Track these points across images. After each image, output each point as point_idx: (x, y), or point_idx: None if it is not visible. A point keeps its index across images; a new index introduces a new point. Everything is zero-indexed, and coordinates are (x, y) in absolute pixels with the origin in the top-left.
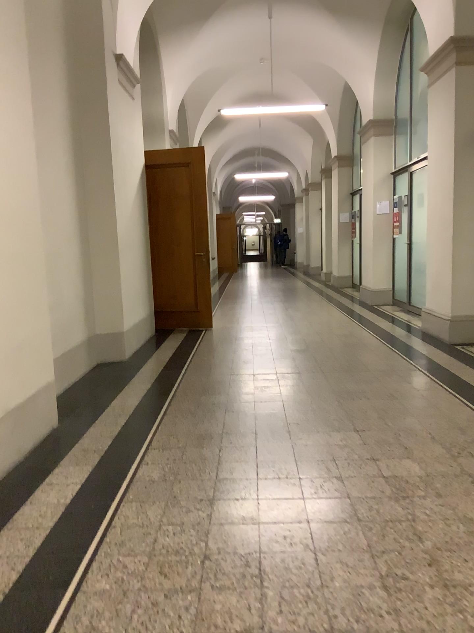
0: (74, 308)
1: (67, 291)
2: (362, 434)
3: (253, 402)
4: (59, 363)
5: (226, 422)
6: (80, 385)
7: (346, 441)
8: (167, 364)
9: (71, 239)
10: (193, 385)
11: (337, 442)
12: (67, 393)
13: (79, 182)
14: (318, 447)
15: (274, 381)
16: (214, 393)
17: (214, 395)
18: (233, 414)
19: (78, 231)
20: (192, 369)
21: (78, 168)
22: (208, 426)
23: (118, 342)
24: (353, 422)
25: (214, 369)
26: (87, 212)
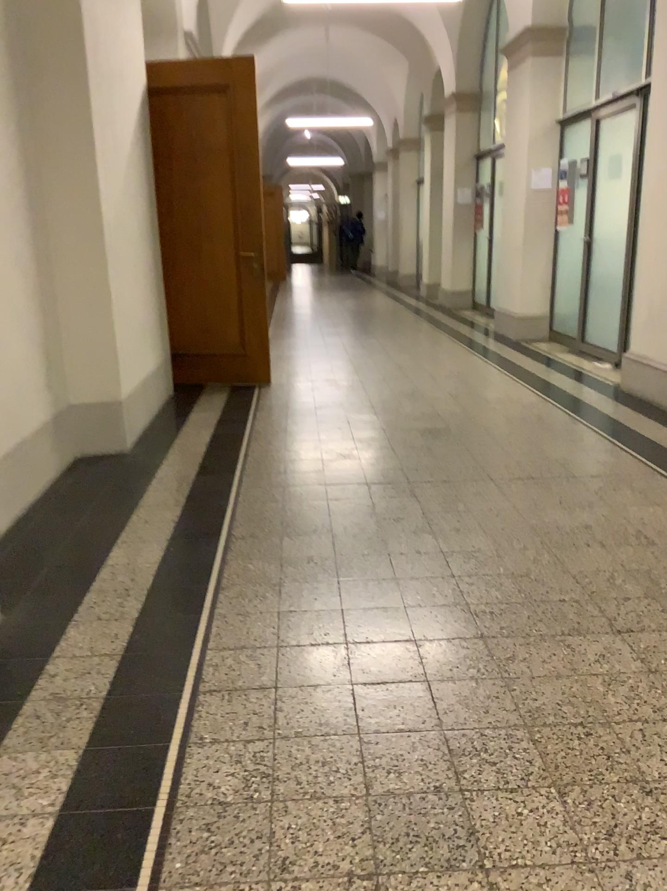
0: (26, 361)
1: (11, 331)
2: (634, 643)
3: (388, 557)
4: (0, 473)
5: (349, 614)
6: (46, 511)
7: (610, 667)
8: (206, 462)
9: (14, 226)
10: (263, 511)
11: (597, 672)
12: (20, 533)
13: (25, 109)
14: (562, 687)
15: (412, 502)
16: (307, 530)
17: (307, 535)
18: (356, 588)
19: (27, 209)
20: (254, 473)
21: (22, 80)
22: (314, 623)
23: (113, 418)
24: (603, 611)
25: (294, 473)
26: (43, 171)
